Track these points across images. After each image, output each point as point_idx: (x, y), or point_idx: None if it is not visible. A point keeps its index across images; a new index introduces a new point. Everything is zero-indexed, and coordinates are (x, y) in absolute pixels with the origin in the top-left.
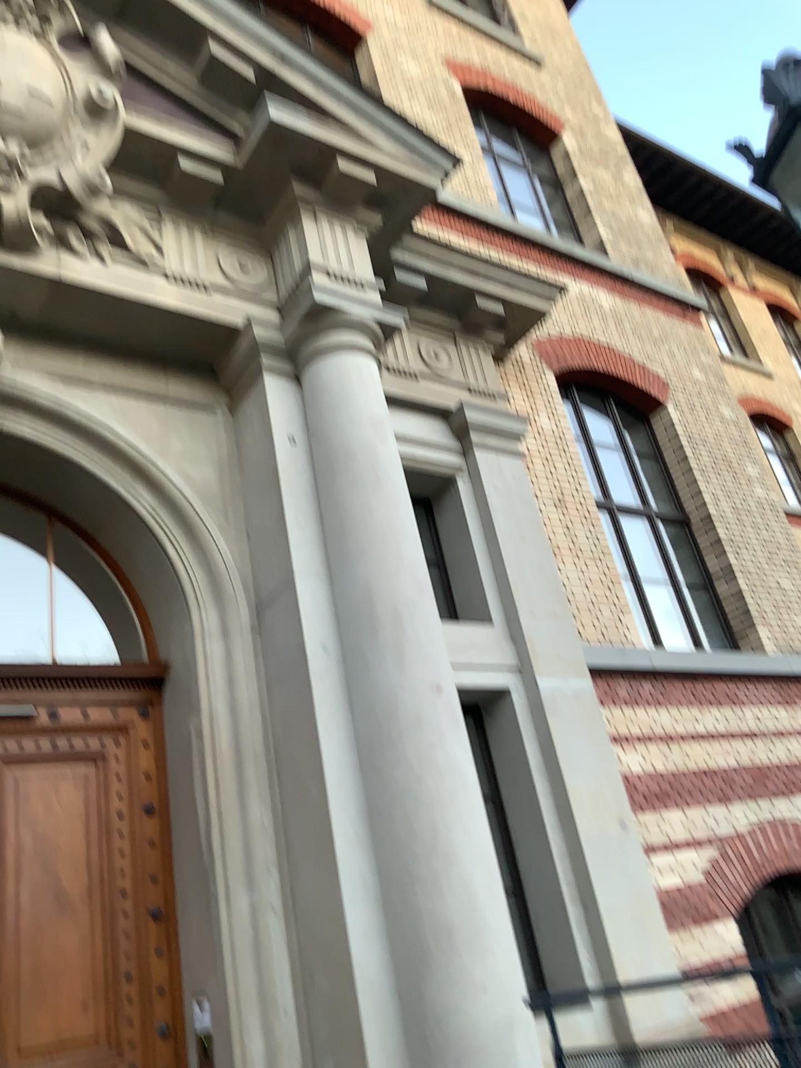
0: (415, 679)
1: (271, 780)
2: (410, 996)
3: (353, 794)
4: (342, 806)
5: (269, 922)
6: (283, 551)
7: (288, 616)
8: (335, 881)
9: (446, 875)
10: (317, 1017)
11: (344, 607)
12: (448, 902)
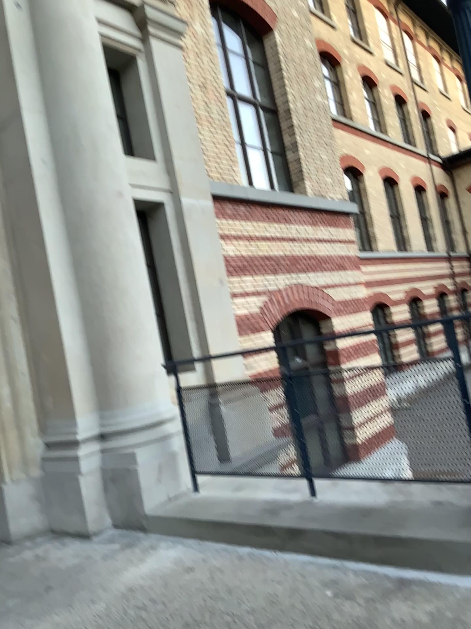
0: (105, 186)
1: (9, 244)
2: (97, 363)
3: (64, 254)
4: (57, 261)
5: (11, 326)
6: (14, 91)
7: (18, 138)
8: (52, 303)
9: (120, 301)
10: (42, 376)
11: (58, 135)
12: (121, 315)
